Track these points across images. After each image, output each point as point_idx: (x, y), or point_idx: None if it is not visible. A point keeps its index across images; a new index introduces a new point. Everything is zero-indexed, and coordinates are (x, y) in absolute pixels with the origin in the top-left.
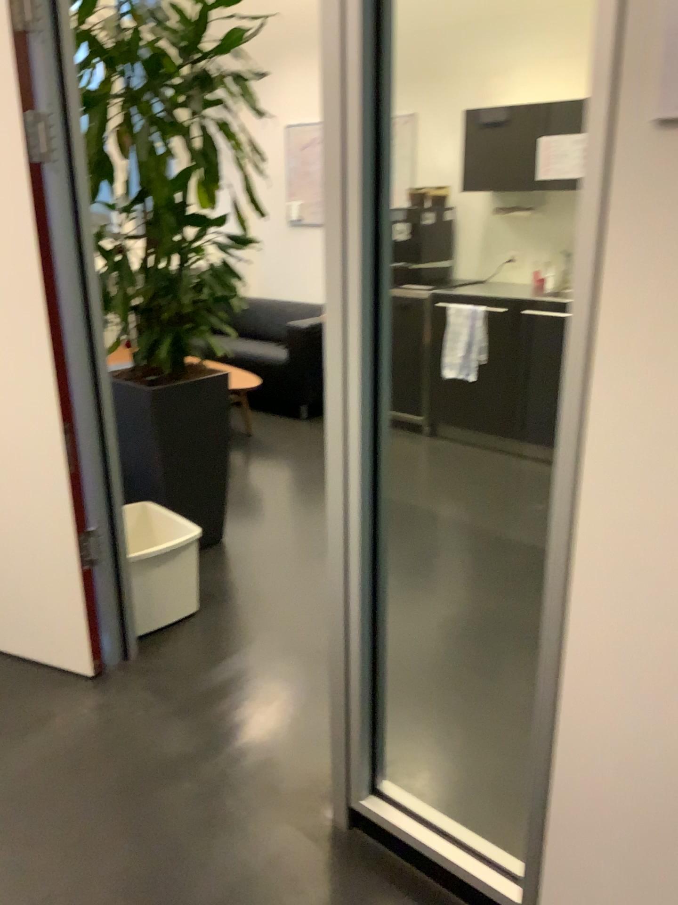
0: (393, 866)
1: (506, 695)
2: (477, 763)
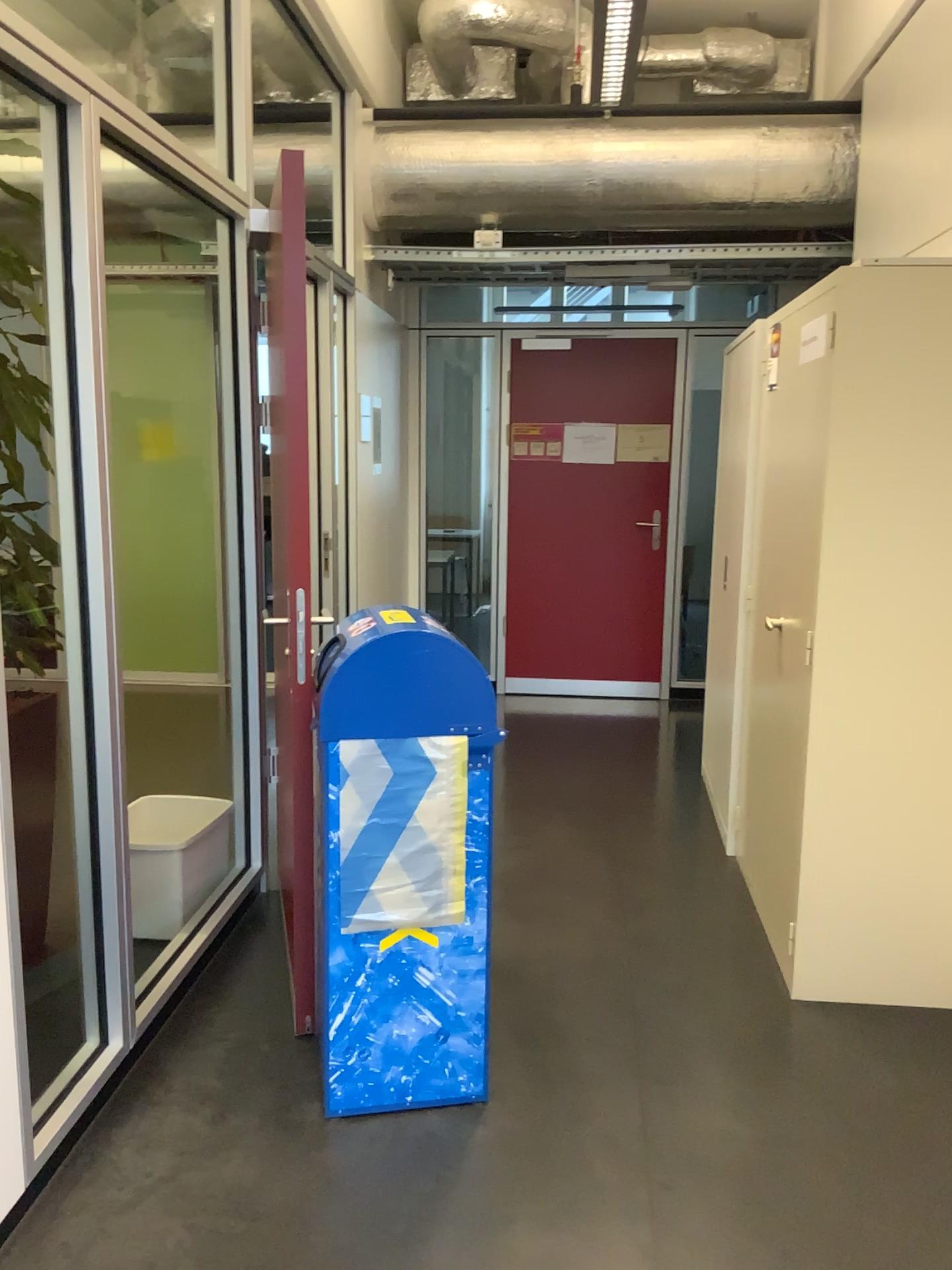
0: None
1: None
2: None
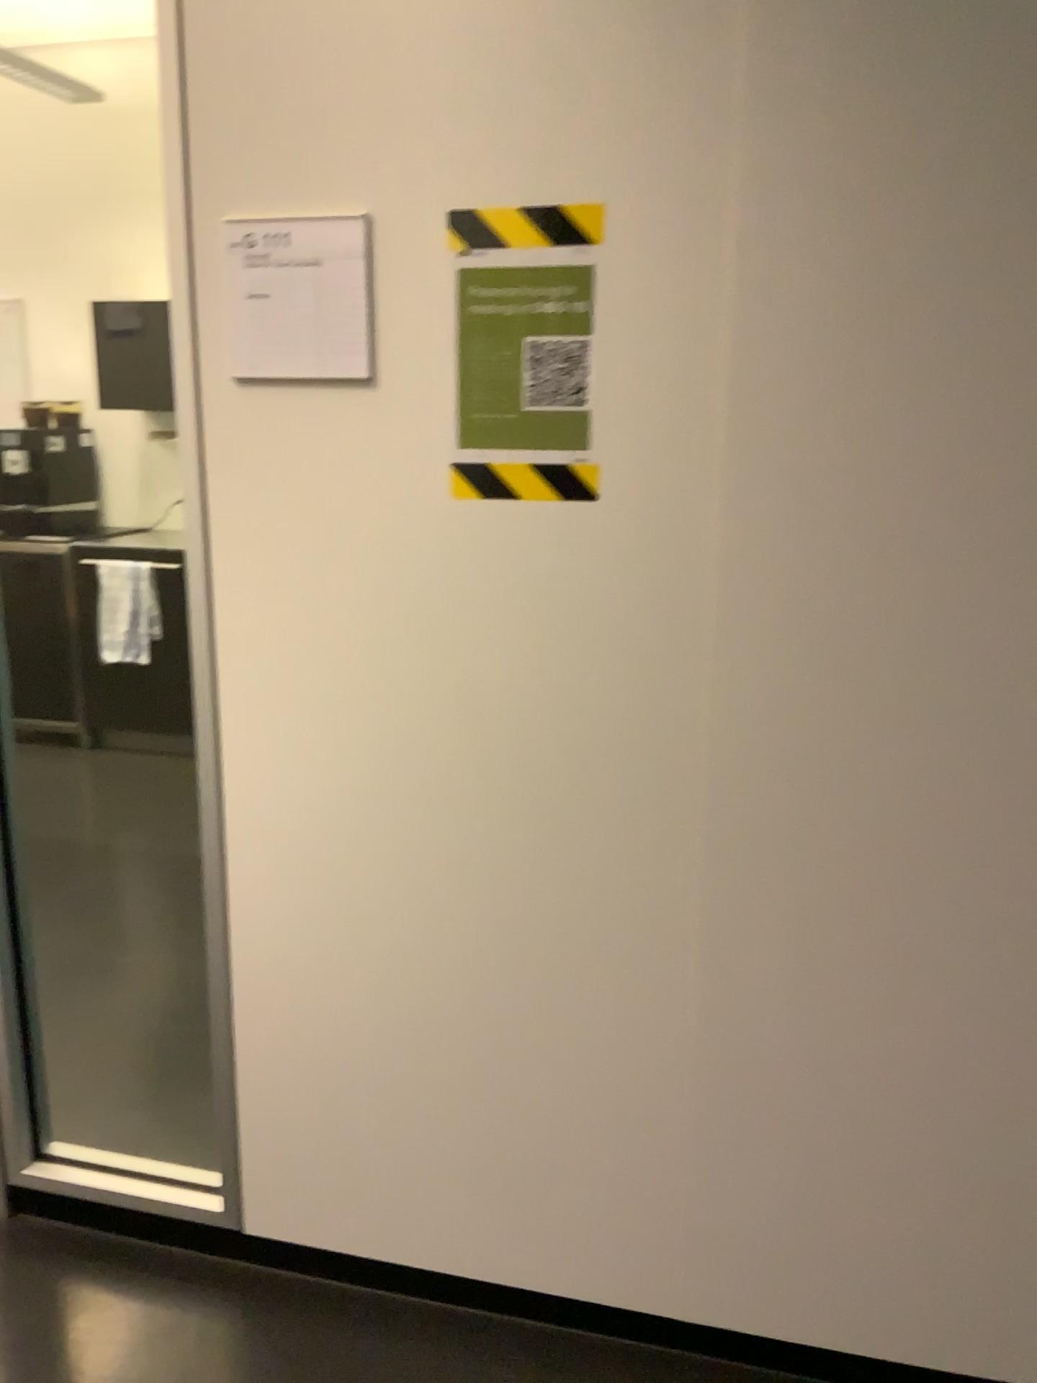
0: (67, 1237)
1: (204, 1031)
2: (168, 1108)
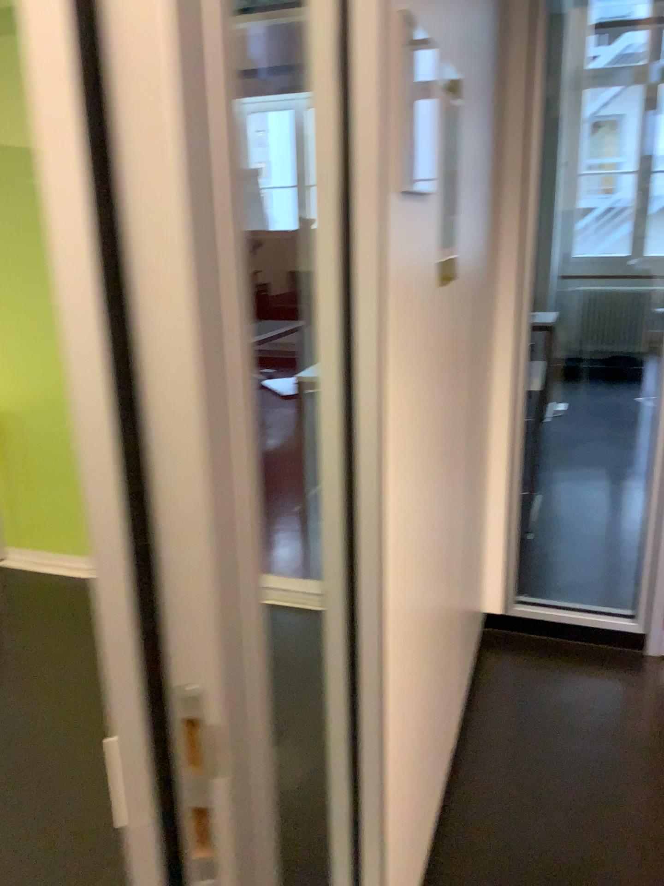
0: None
1: None
2: None
